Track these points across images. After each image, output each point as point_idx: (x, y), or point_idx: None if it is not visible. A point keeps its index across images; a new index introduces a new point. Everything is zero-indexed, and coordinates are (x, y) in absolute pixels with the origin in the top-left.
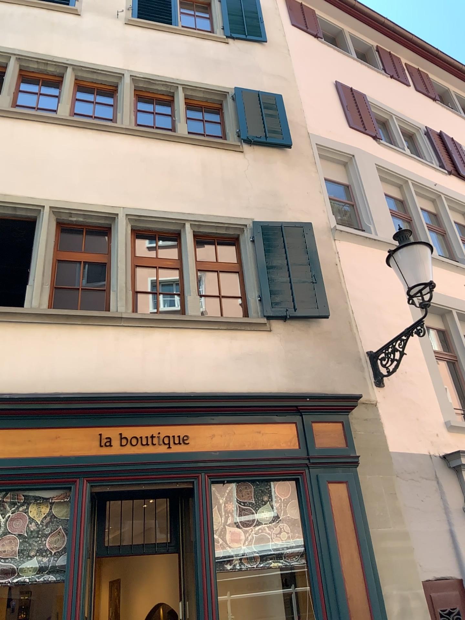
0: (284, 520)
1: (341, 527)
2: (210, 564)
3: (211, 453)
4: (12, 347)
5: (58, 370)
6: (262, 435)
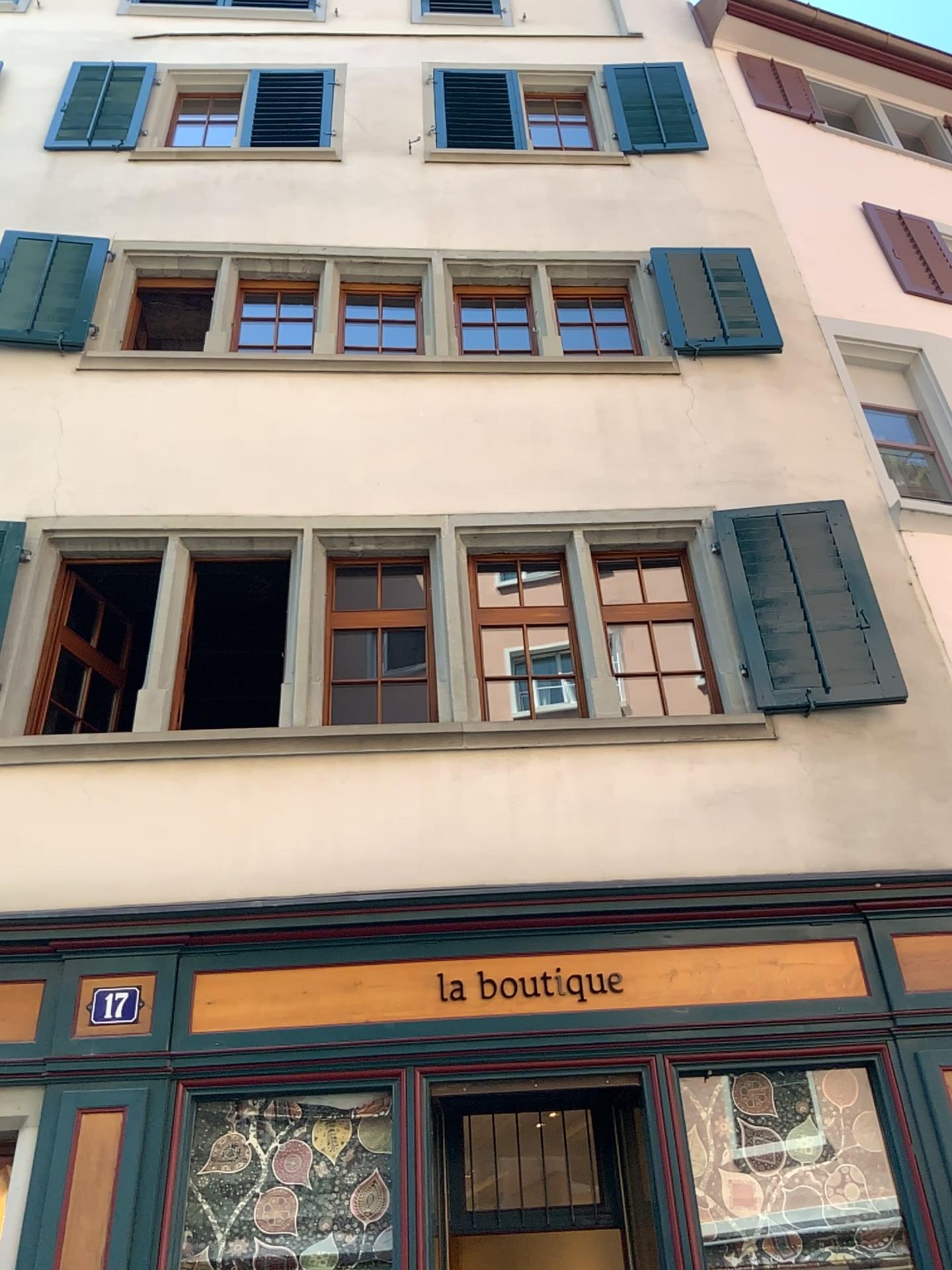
0: (851, 1157)
1: None
2: (695, 1256)
3: (673, 1009)
4: (261, 807)
5: (350, 848)
6: (780, 967)
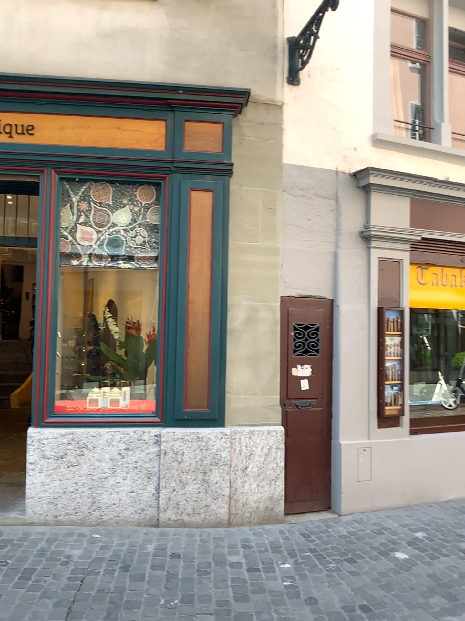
0: (142, 225)
1: (196, 236)
2: (50, 258)
3: (57, 147)
4: None
5: None
6: (122, 131)
